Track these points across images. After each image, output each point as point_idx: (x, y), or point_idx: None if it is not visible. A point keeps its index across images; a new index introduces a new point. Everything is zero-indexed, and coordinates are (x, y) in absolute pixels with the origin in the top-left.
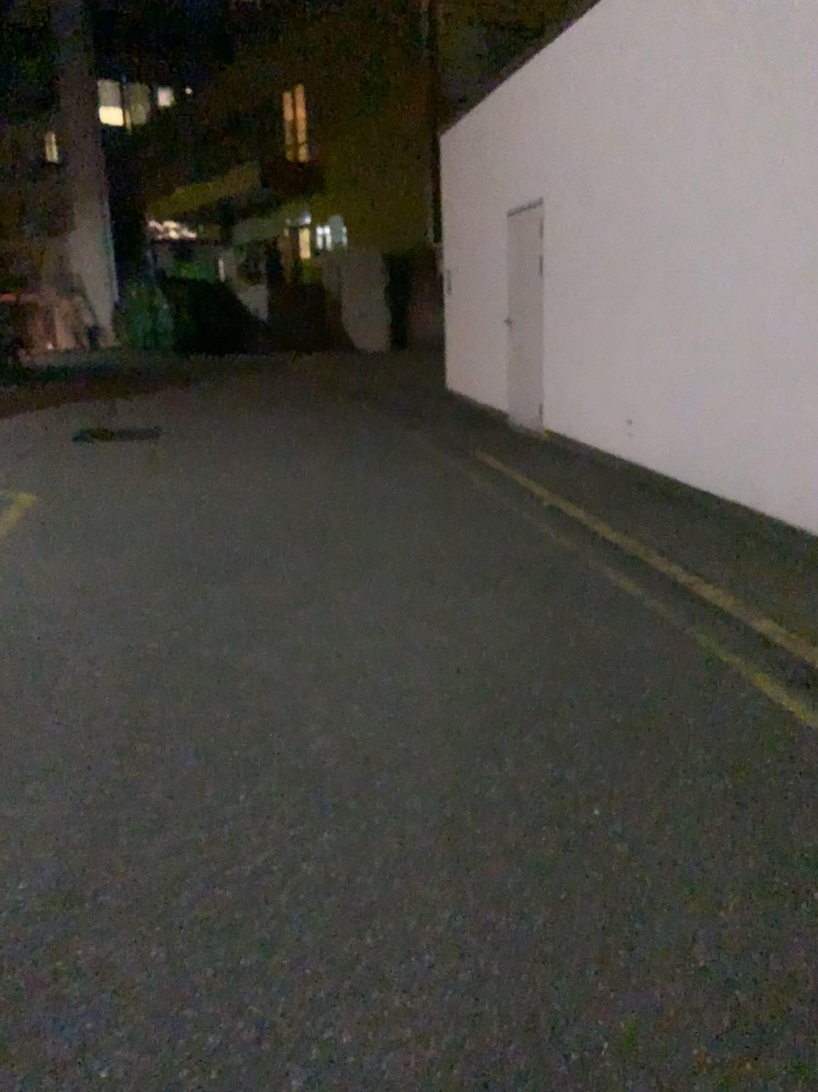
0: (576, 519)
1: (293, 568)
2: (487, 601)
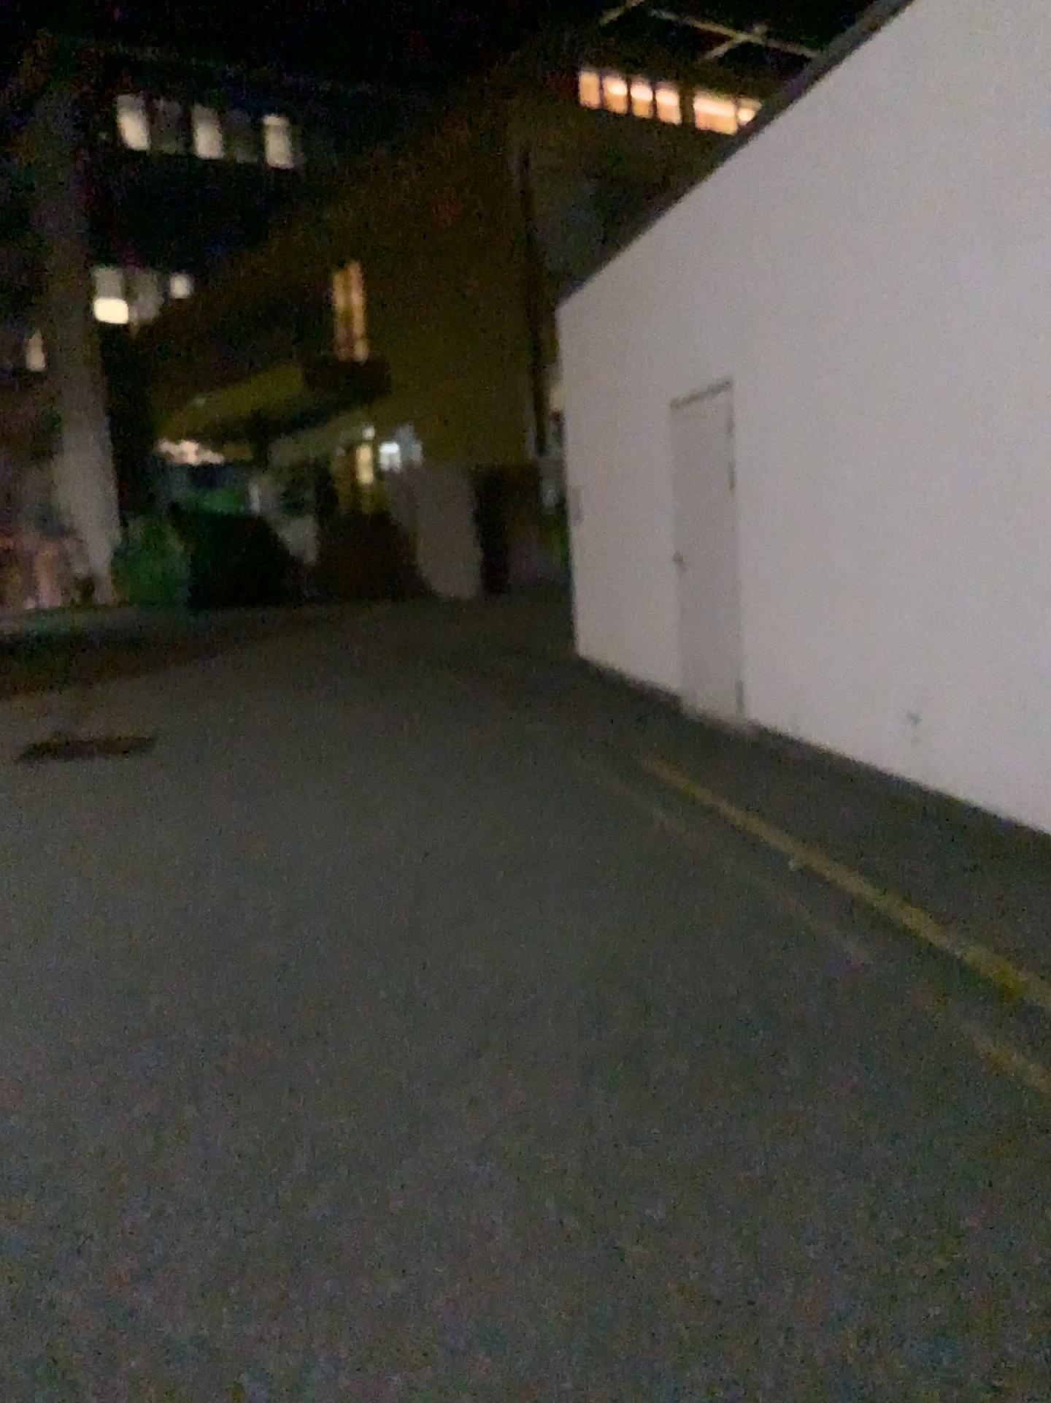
0: (857, 901)
1: (361, 1044)
2: (756, 1125)
